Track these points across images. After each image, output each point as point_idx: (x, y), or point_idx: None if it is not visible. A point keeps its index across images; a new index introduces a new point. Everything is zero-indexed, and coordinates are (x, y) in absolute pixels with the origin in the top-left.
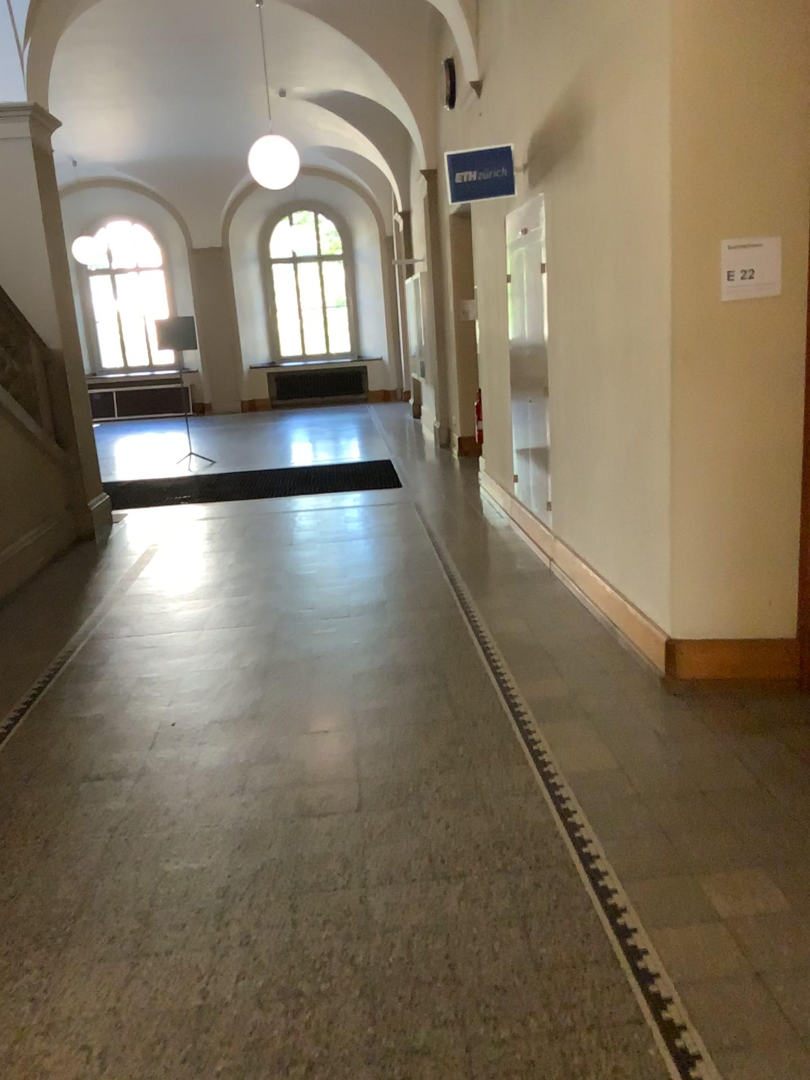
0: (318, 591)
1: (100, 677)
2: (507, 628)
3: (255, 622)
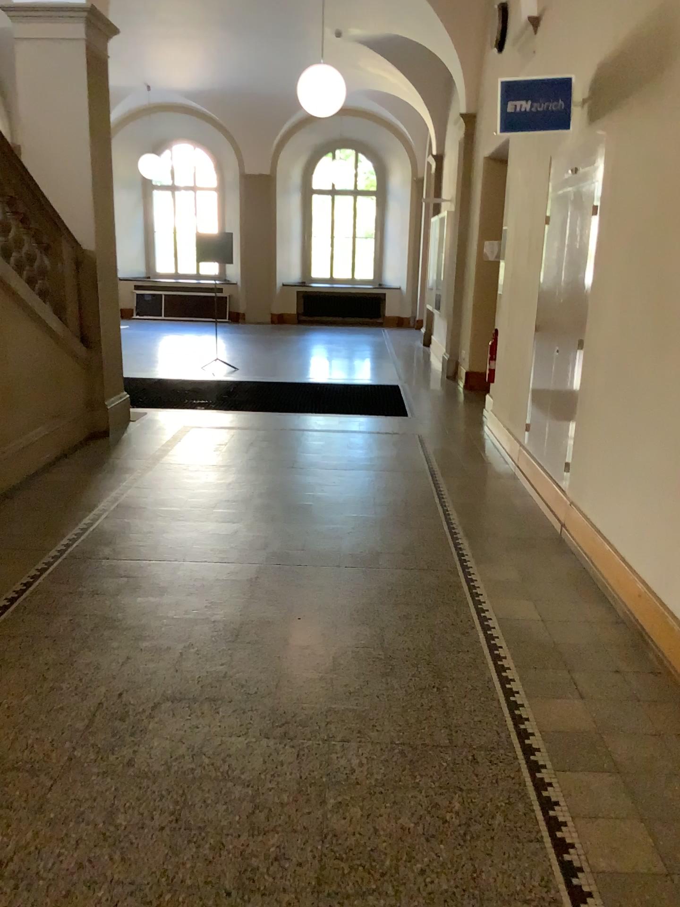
0: (312, 529)
1: (63, 609)
2: (513, 607)
3: (240, 560)
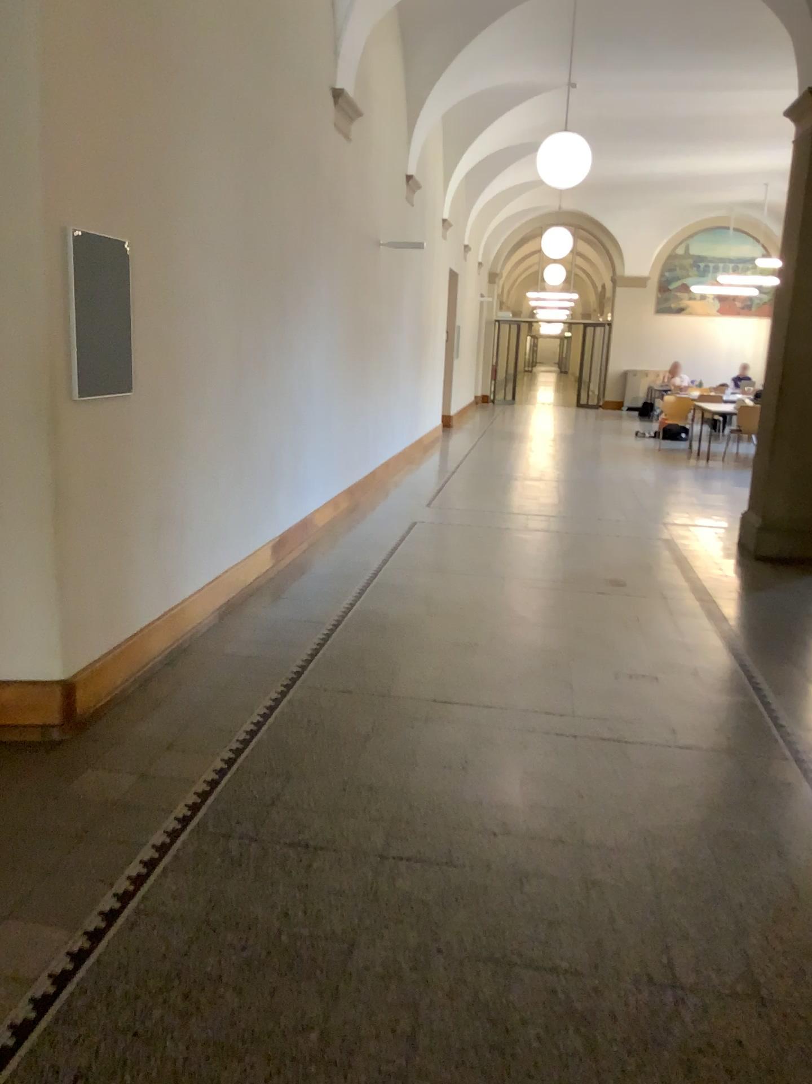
0: None
1: None
2: None
3: None
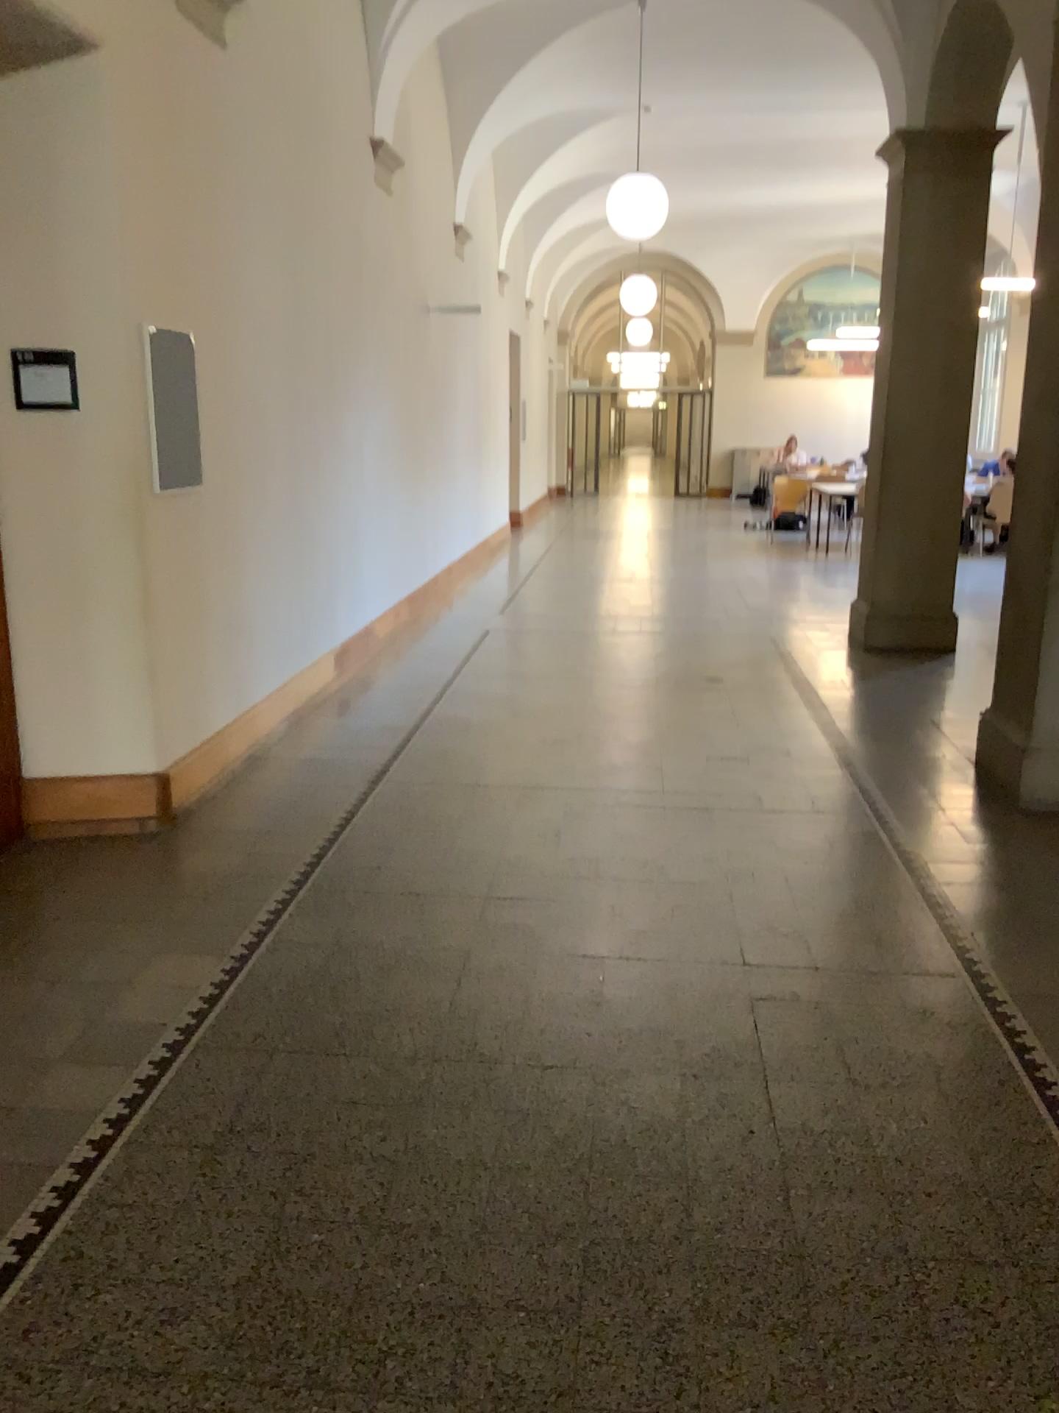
0: None
1: None
2: None
3: None
